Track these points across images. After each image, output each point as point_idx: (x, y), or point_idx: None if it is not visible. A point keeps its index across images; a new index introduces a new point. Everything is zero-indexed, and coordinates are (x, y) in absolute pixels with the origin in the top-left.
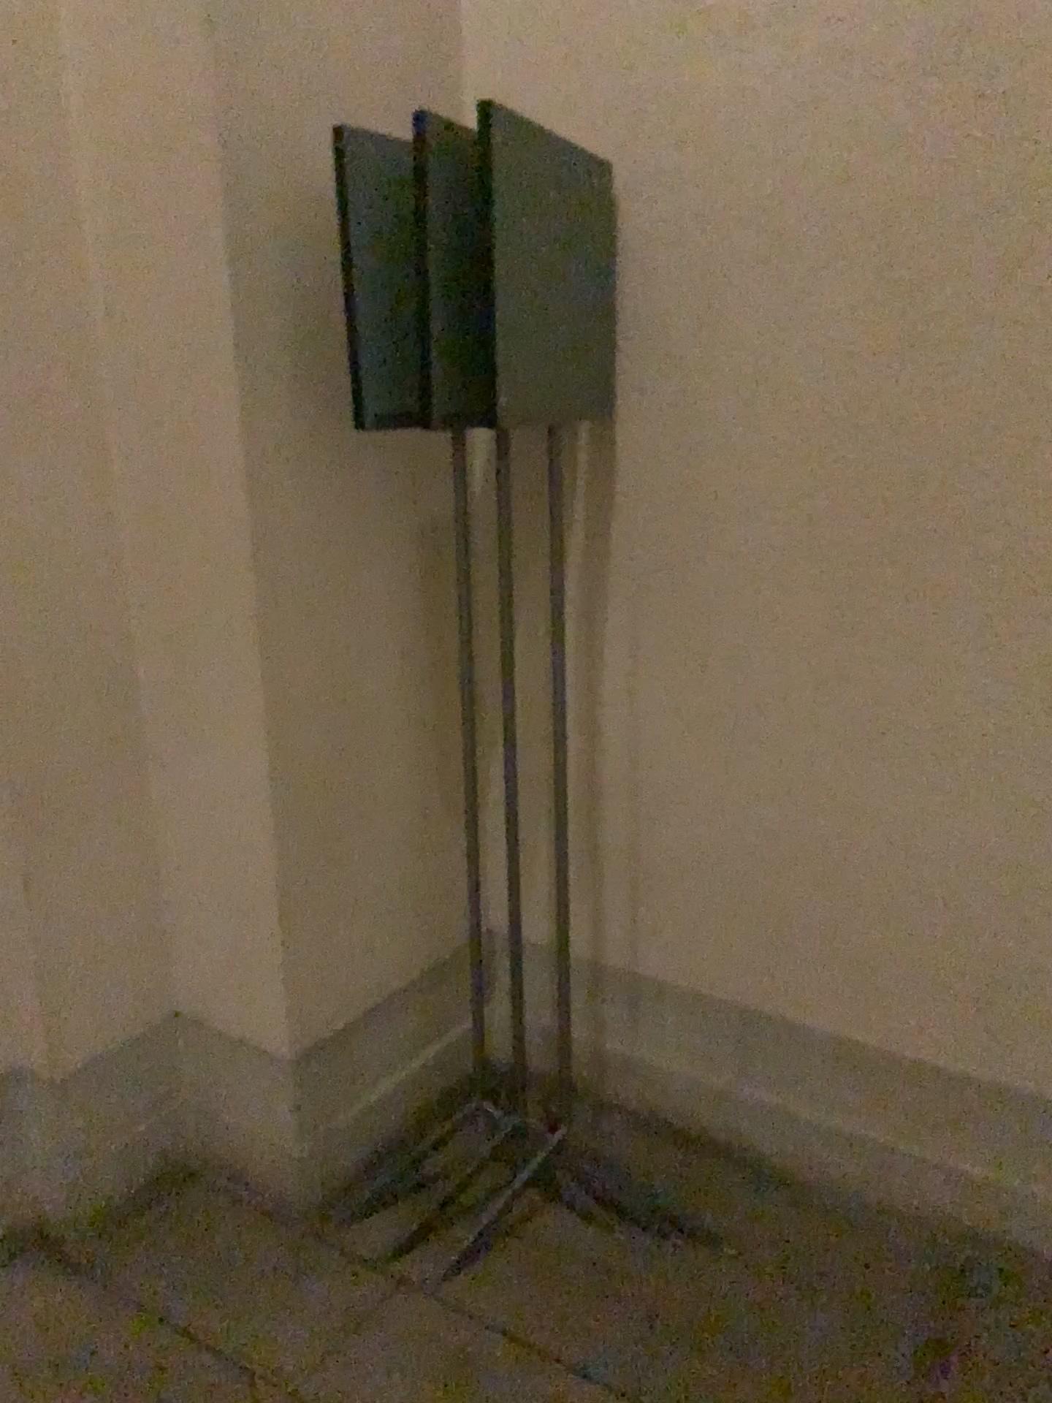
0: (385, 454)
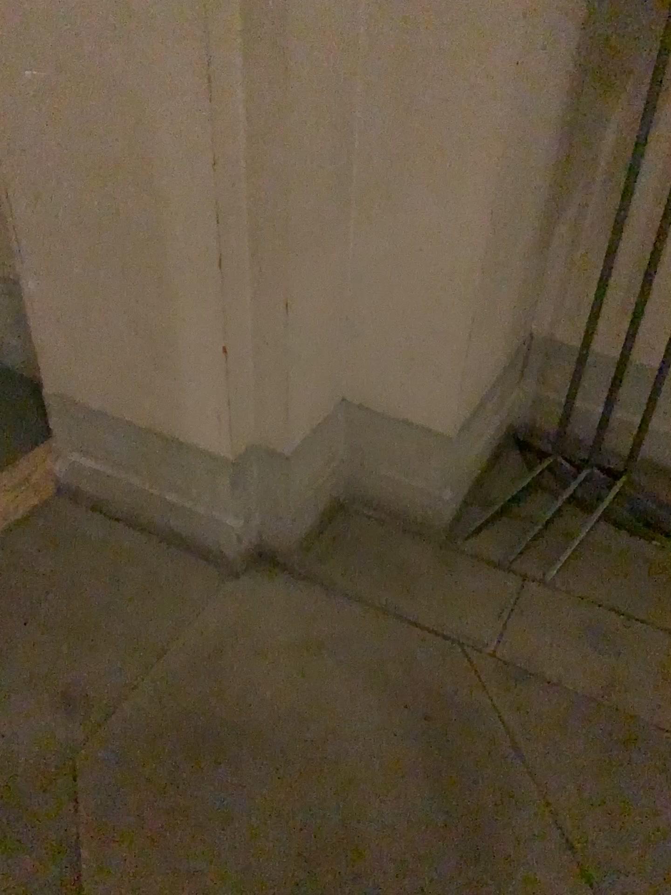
0: None
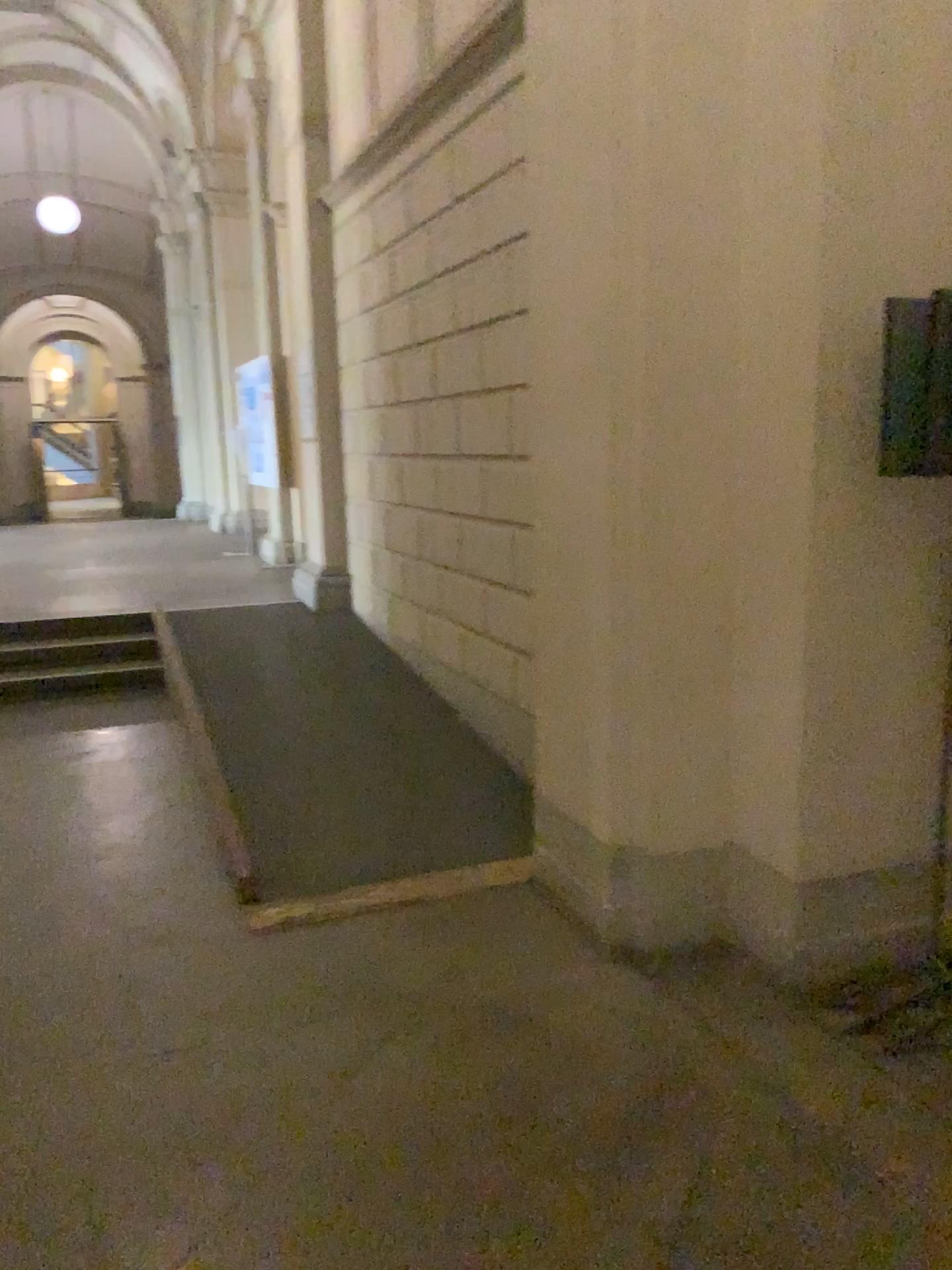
0: (914, 494)
